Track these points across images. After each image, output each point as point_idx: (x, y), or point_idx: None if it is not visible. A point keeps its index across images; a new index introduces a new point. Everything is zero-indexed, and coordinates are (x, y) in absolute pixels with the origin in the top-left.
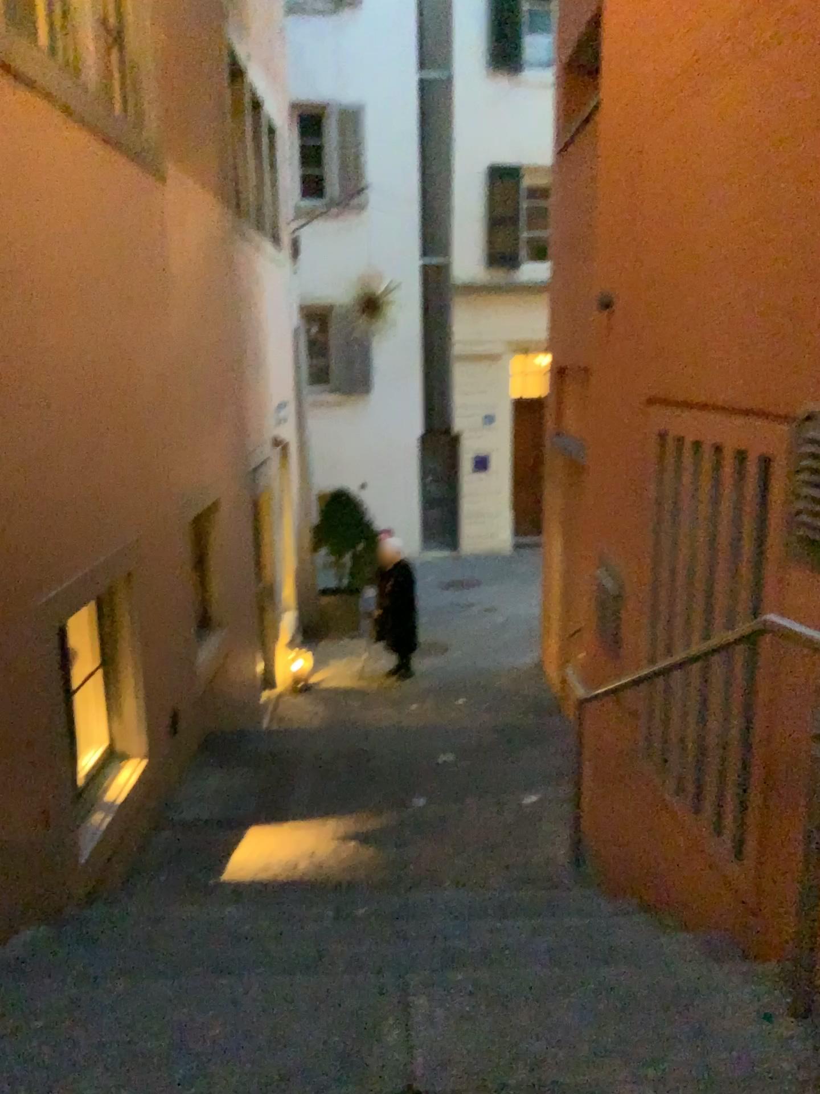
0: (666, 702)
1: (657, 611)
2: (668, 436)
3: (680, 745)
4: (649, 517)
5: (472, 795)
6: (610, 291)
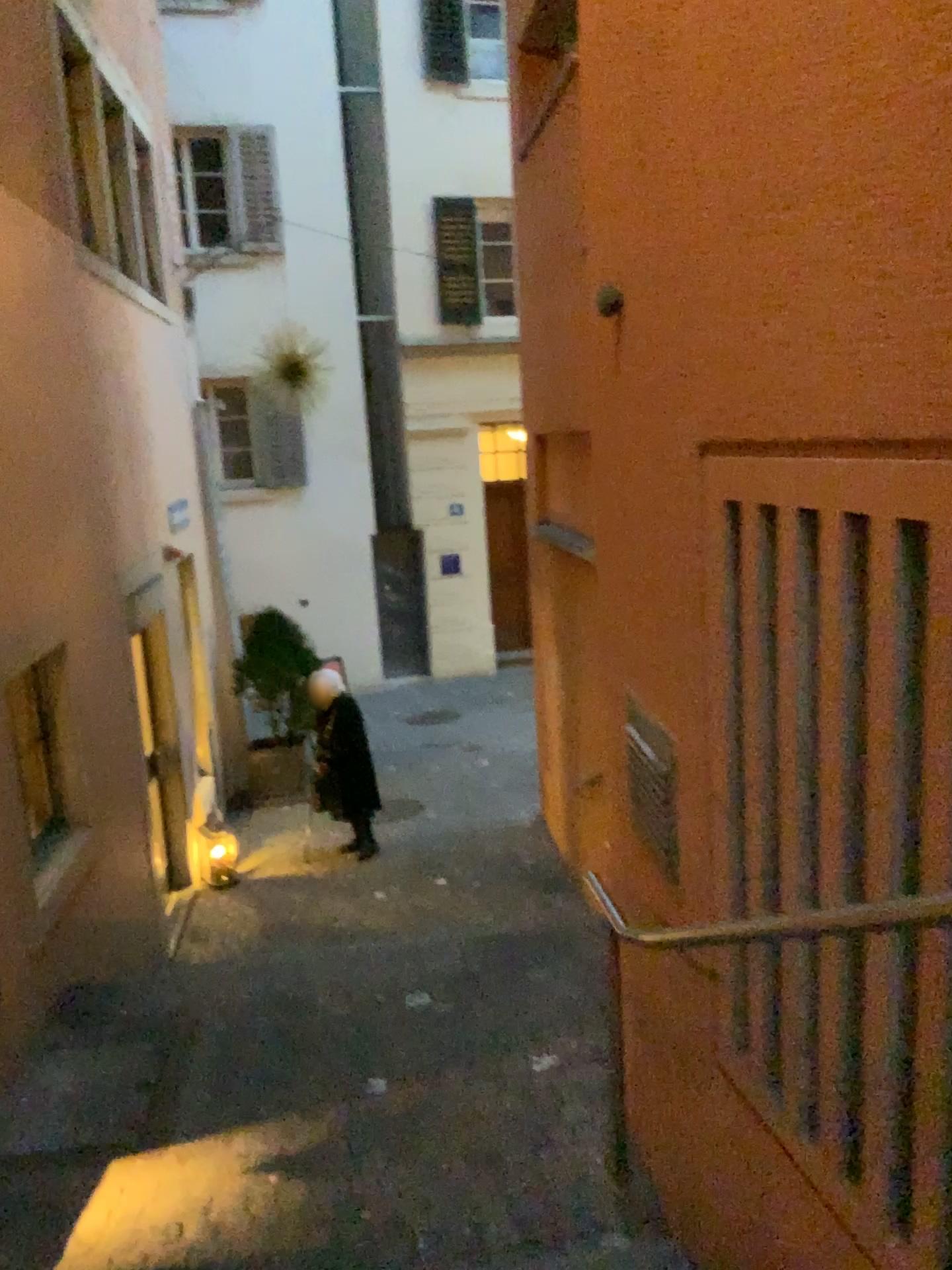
0: (773, 973)
1: (745, 811)
2: (747, 505)
3: (809, 1059)
4: (717, 648)
5: (457, 1067)
6: (616, 282)
